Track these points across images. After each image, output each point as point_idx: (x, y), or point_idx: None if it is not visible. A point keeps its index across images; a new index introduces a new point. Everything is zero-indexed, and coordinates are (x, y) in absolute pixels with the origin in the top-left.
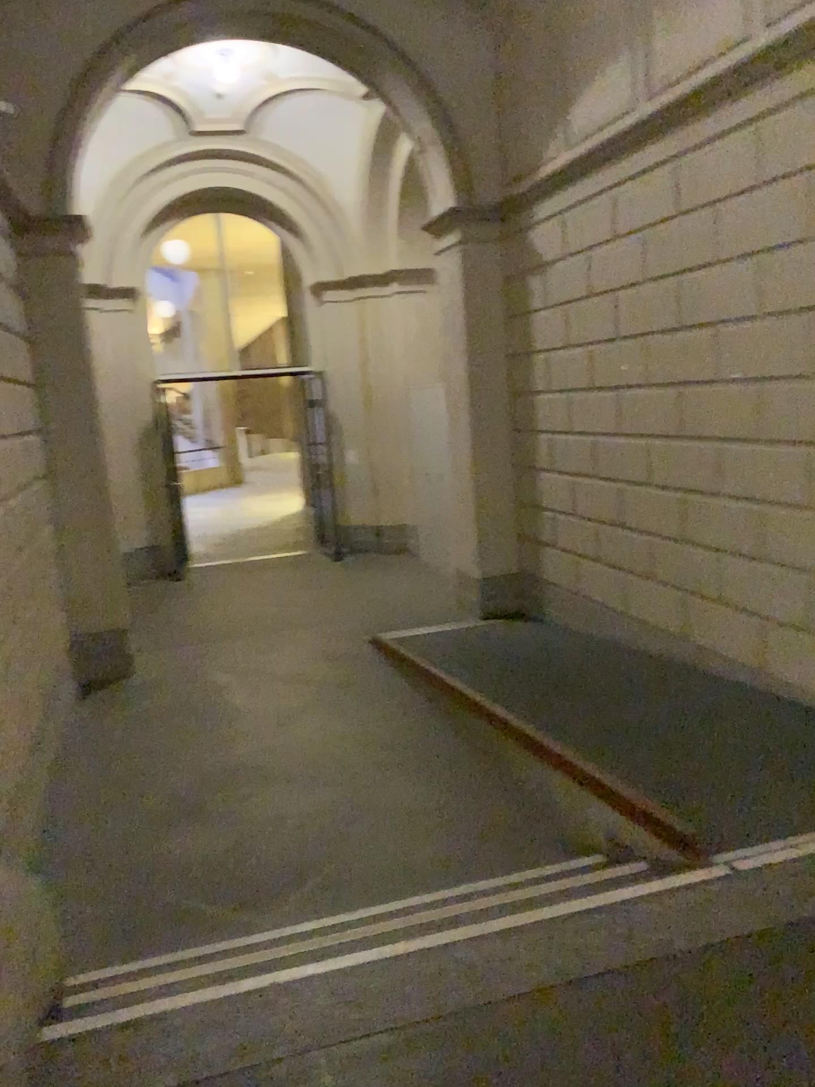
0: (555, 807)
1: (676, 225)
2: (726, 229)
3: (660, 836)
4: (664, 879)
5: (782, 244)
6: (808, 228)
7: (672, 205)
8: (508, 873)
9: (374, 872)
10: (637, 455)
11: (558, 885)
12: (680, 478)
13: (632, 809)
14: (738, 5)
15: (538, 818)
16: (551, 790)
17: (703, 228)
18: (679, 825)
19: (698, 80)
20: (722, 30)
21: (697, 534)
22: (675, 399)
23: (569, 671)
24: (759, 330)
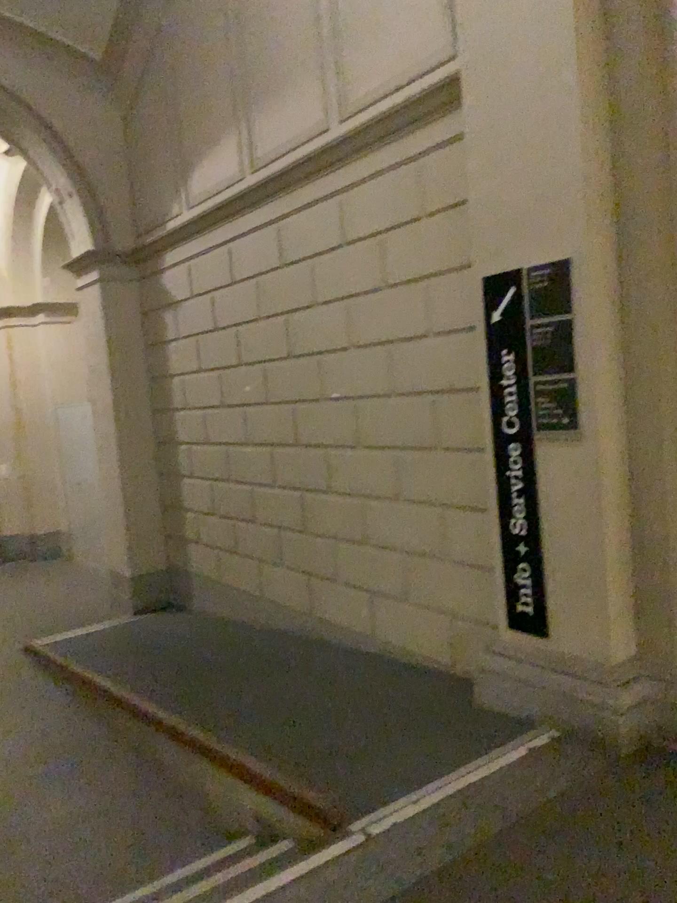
0: (206, 793)
1: (282, 273)
2: (321, 278)
3: (303, 812)
4: (310, 858)
5: (364, 290)
6: (383, 278)
7: (278, 257)
8: (164, 873)
9: (24, 902)
10: (262, 461)
11: (212, 884)
12: (298, 480)
13: (277, 790)
14: (319, 105)
15: (192, 807)
16: (203, 776)
17: (303, 276)
18: (319, 798)
19: (292, 159)
20: (308, 123)
21: (315, 526)
22: (291, 414)
23: (214, 656)
24: (353, 358)
